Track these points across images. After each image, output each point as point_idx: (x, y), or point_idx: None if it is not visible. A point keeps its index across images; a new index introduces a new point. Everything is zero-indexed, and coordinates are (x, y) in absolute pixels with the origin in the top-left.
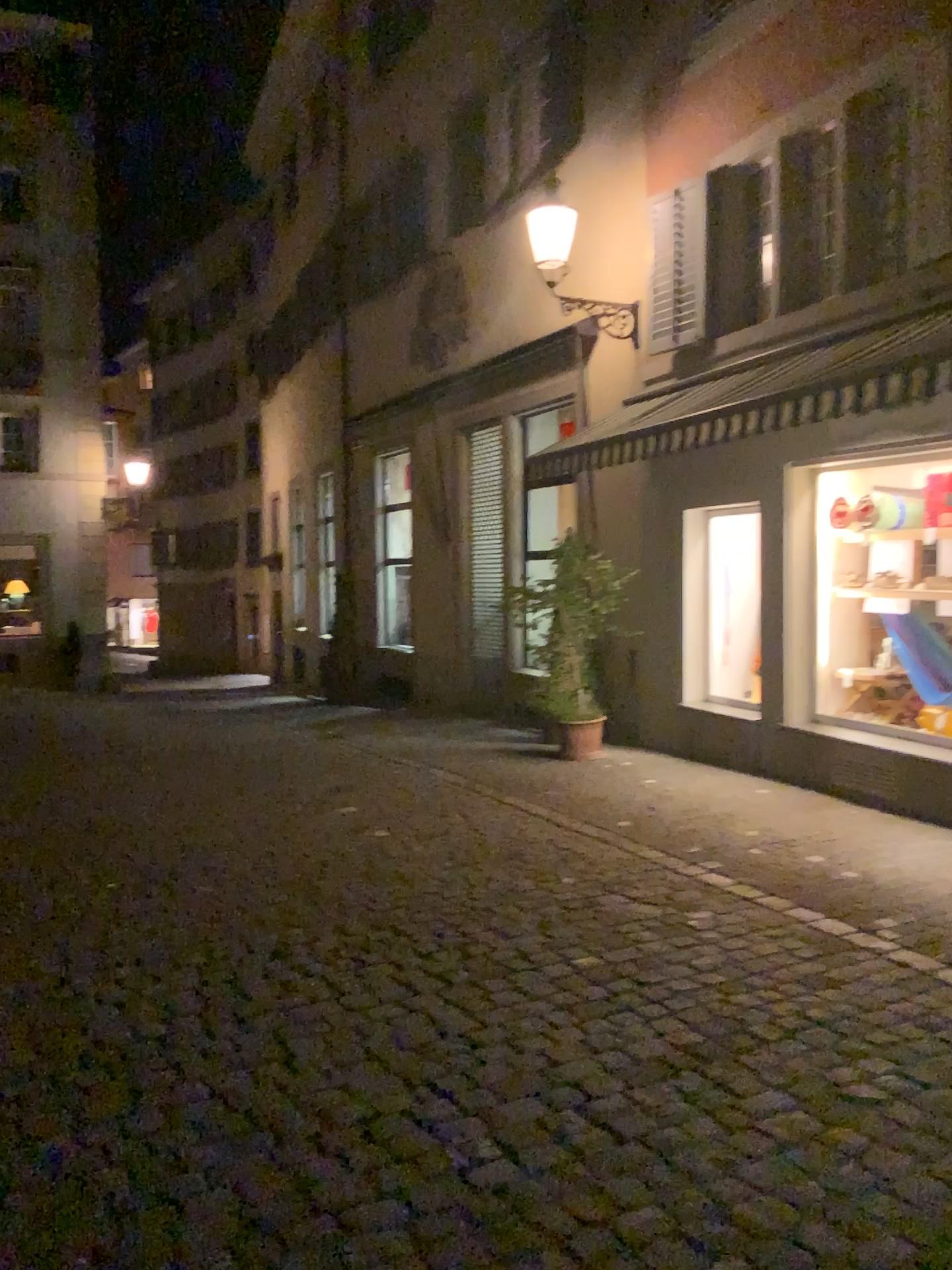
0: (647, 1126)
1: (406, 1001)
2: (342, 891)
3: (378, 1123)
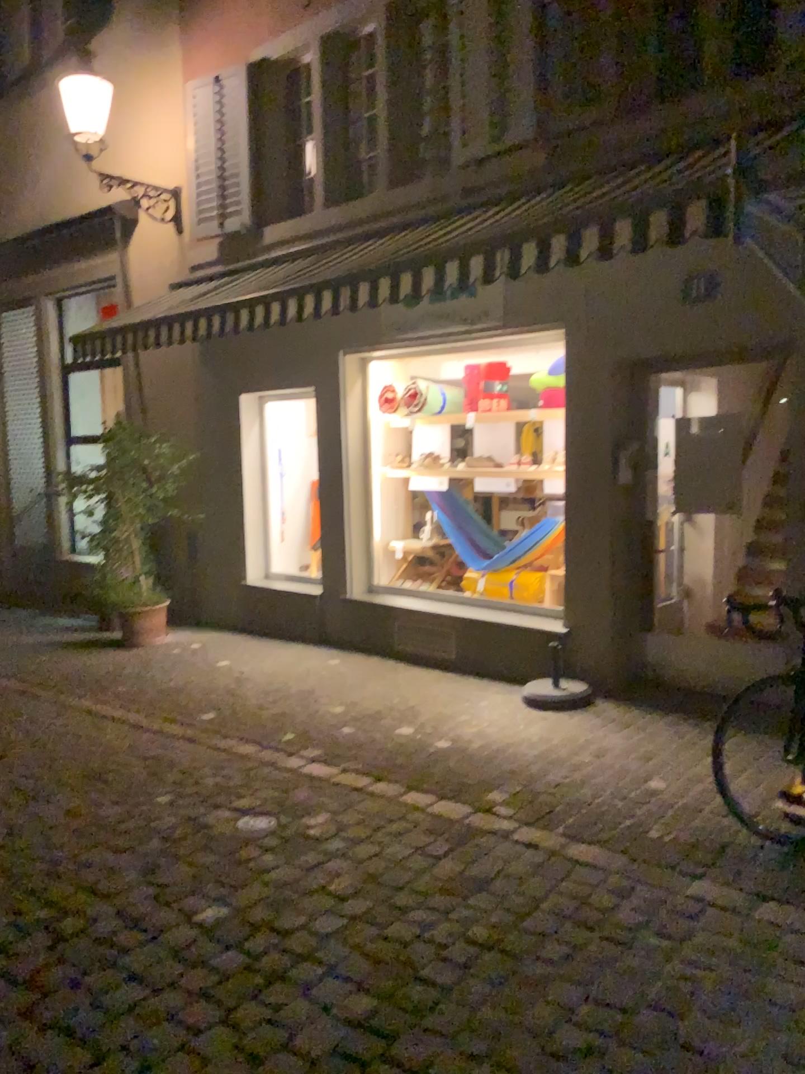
0: None
1: None
2: None
3: None
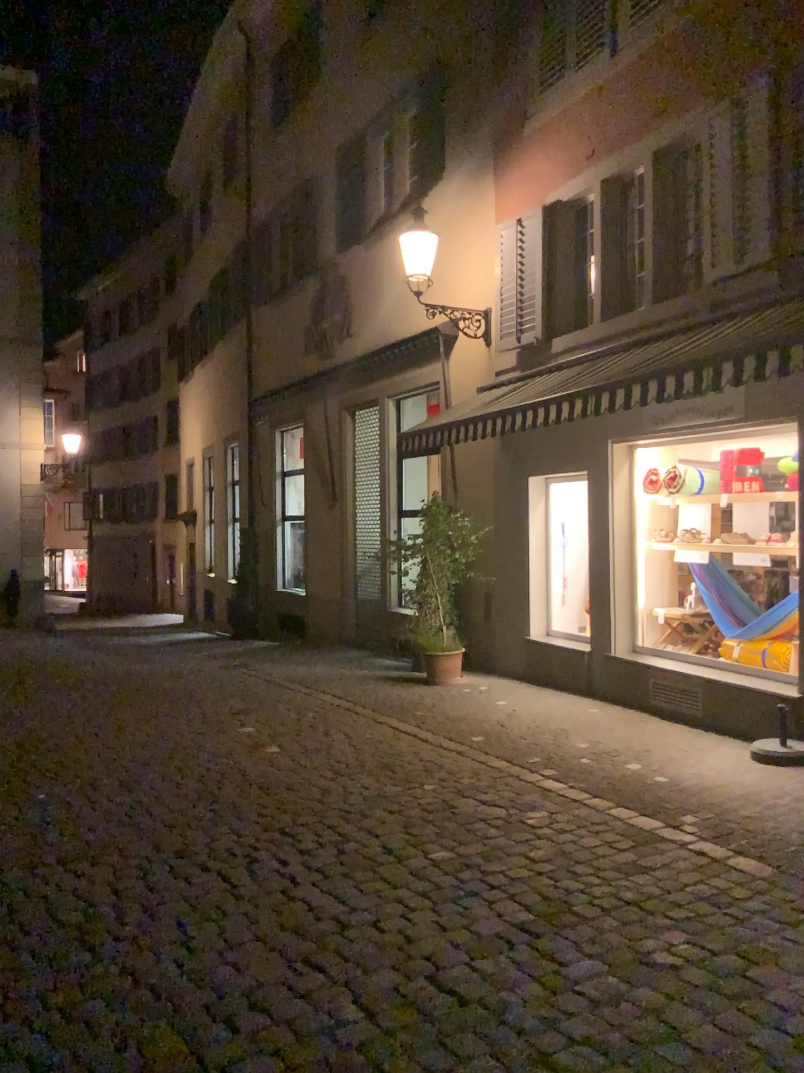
0: (480, 994)
1: (286, 893)
2: (236, 800)
3: (256, 997)
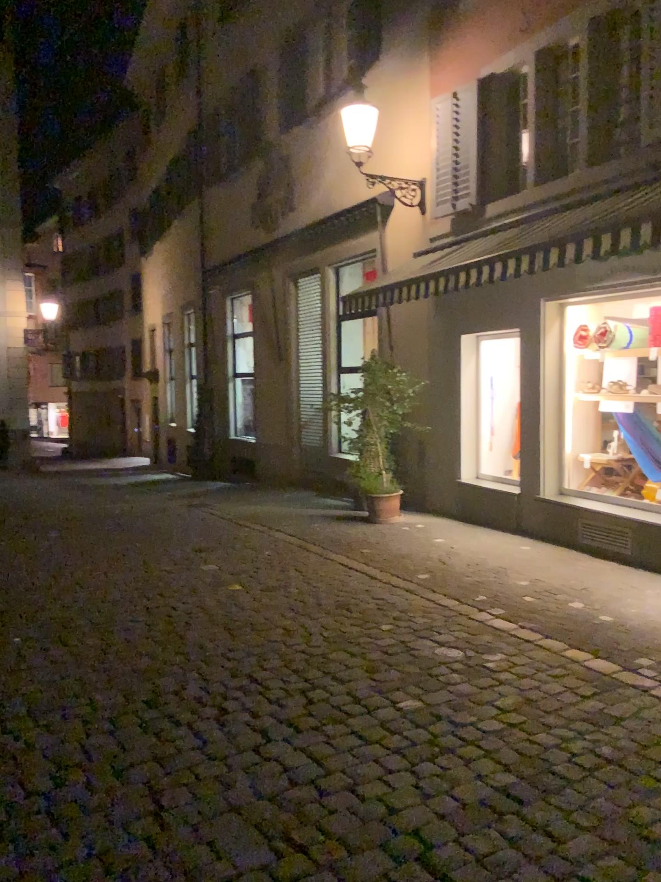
0: None
1: (259, 752)
2: (204, 644)
3: None
